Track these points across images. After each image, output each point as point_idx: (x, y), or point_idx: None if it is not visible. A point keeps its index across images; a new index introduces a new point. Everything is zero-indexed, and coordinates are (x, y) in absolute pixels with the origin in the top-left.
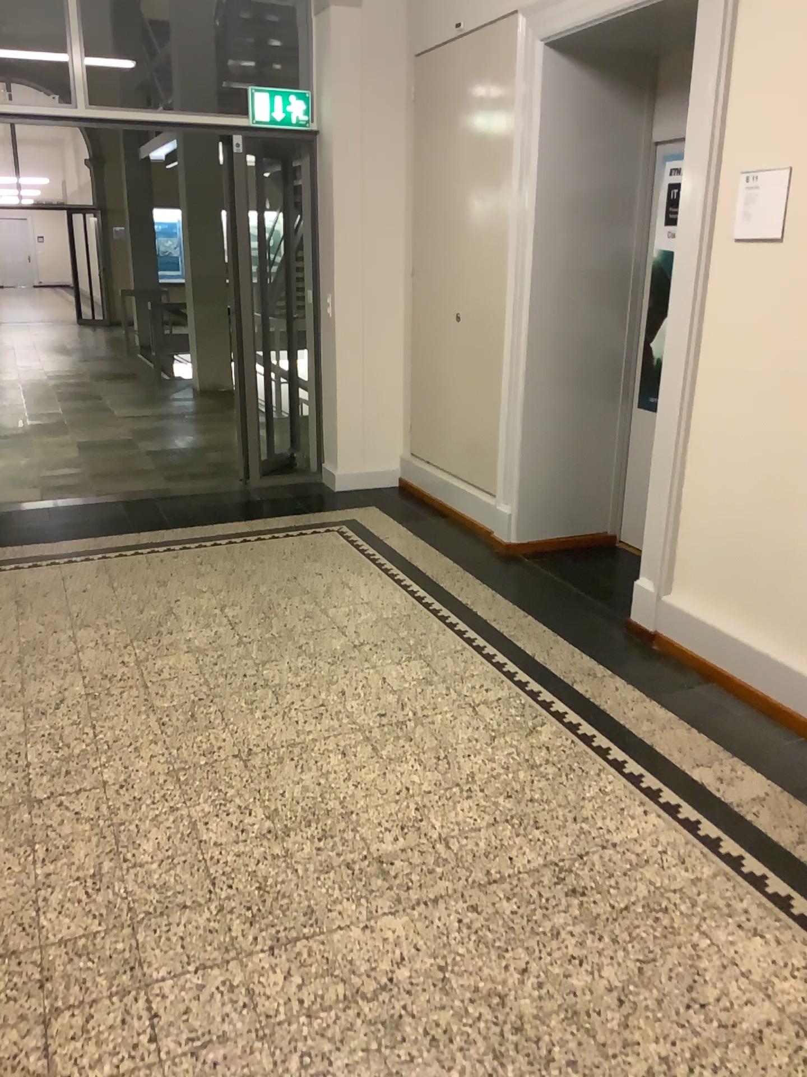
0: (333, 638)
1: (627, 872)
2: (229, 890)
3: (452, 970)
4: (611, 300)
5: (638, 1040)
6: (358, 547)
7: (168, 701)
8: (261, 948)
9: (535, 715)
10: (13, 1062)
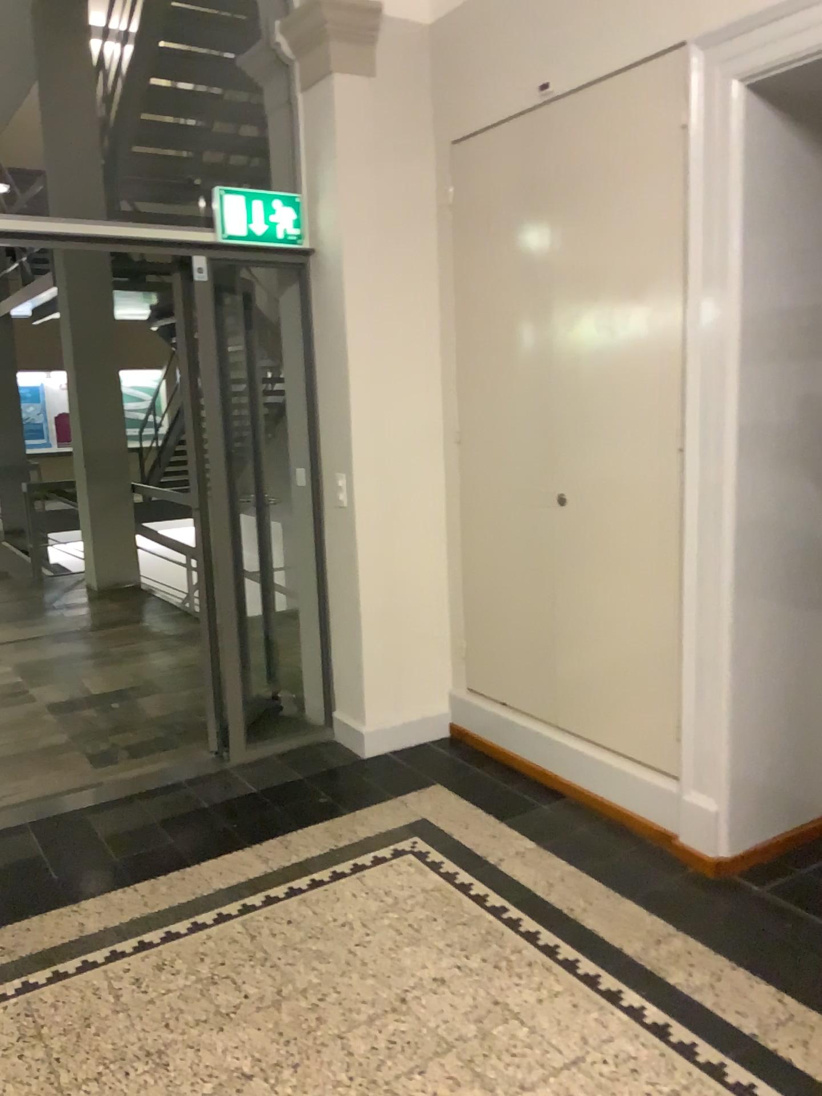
0: None
1: None
2: None
3: None
4: None
5: None
6: (471, 895)
7: None
8: None
9: None
10: None
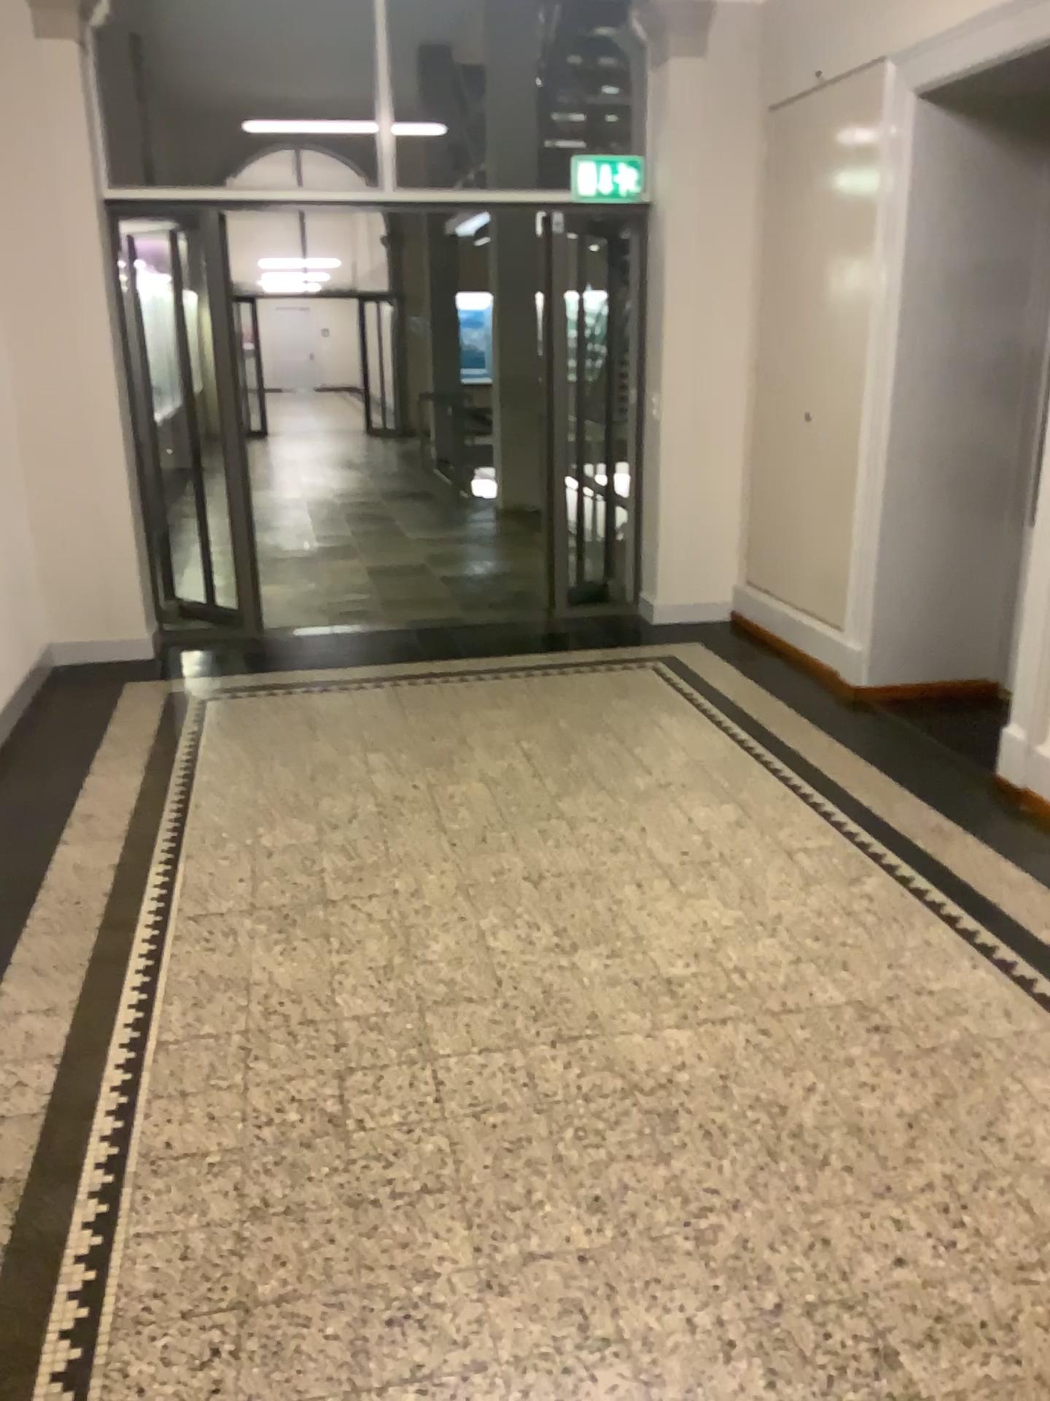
0: (639, 775)
1: (939, 1016)
2: (514, 992)
3: (733, 1079)
4: (996, 396)
5: (922, 1155)
6: (676, 685)
7: (458, 825)
8: (543, 1041)
9: (861, 864)
10: (314, 1101)
